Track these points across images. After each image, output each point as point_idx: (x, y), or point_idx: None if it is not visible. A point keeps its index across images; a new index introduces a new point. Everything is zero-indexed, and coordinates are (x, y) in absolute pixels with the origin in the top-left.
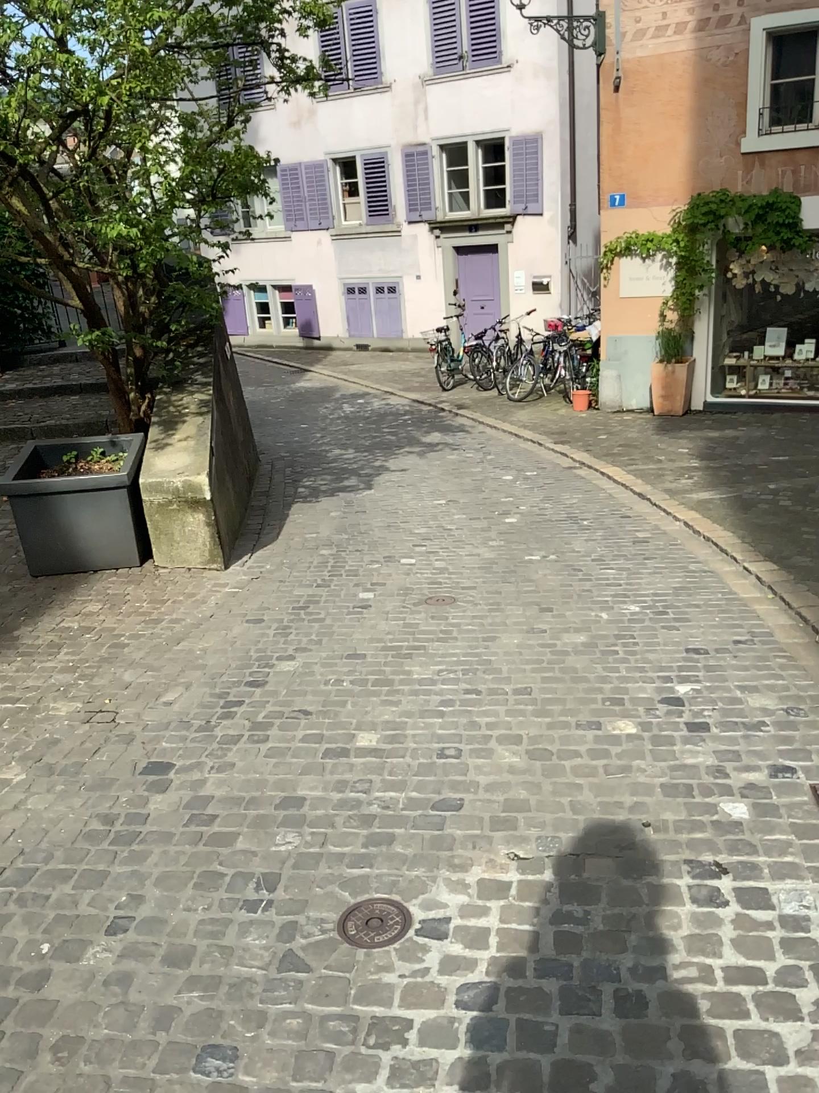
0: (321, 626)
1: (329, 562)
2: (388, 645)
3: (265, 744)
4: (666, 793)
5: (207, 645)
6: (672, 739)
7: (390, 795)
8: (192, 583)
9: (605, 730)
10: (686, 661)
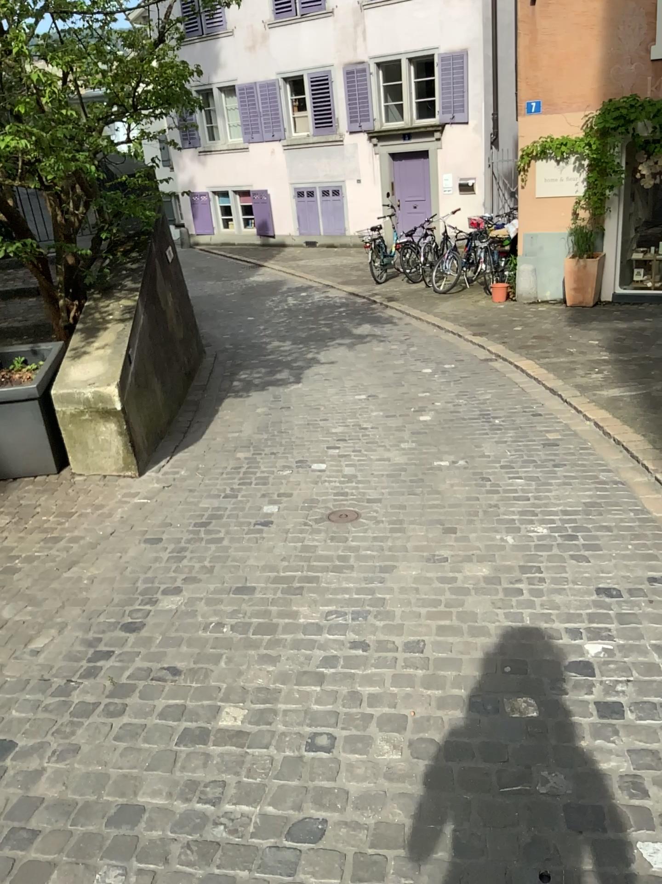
0: (217, 547)
1: (242, 467)
2: (279, 575)
3: (120, 718)
4: (571, 824)
5: (98, 571)
6: (579, 731)
7: (241, 809)
8: (104, 492)
9: (501, 713)
10: (596, 609)
